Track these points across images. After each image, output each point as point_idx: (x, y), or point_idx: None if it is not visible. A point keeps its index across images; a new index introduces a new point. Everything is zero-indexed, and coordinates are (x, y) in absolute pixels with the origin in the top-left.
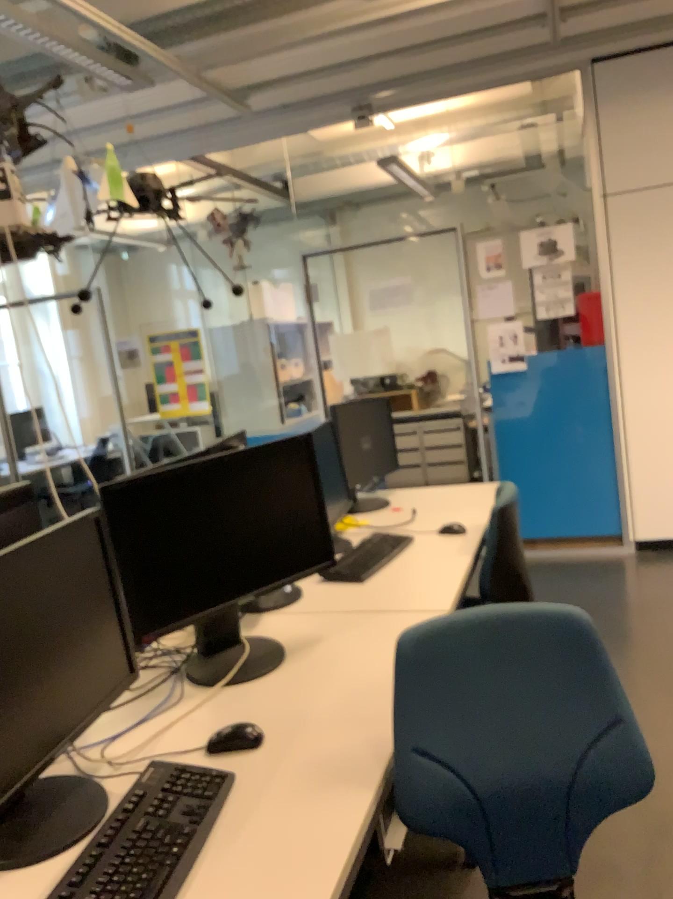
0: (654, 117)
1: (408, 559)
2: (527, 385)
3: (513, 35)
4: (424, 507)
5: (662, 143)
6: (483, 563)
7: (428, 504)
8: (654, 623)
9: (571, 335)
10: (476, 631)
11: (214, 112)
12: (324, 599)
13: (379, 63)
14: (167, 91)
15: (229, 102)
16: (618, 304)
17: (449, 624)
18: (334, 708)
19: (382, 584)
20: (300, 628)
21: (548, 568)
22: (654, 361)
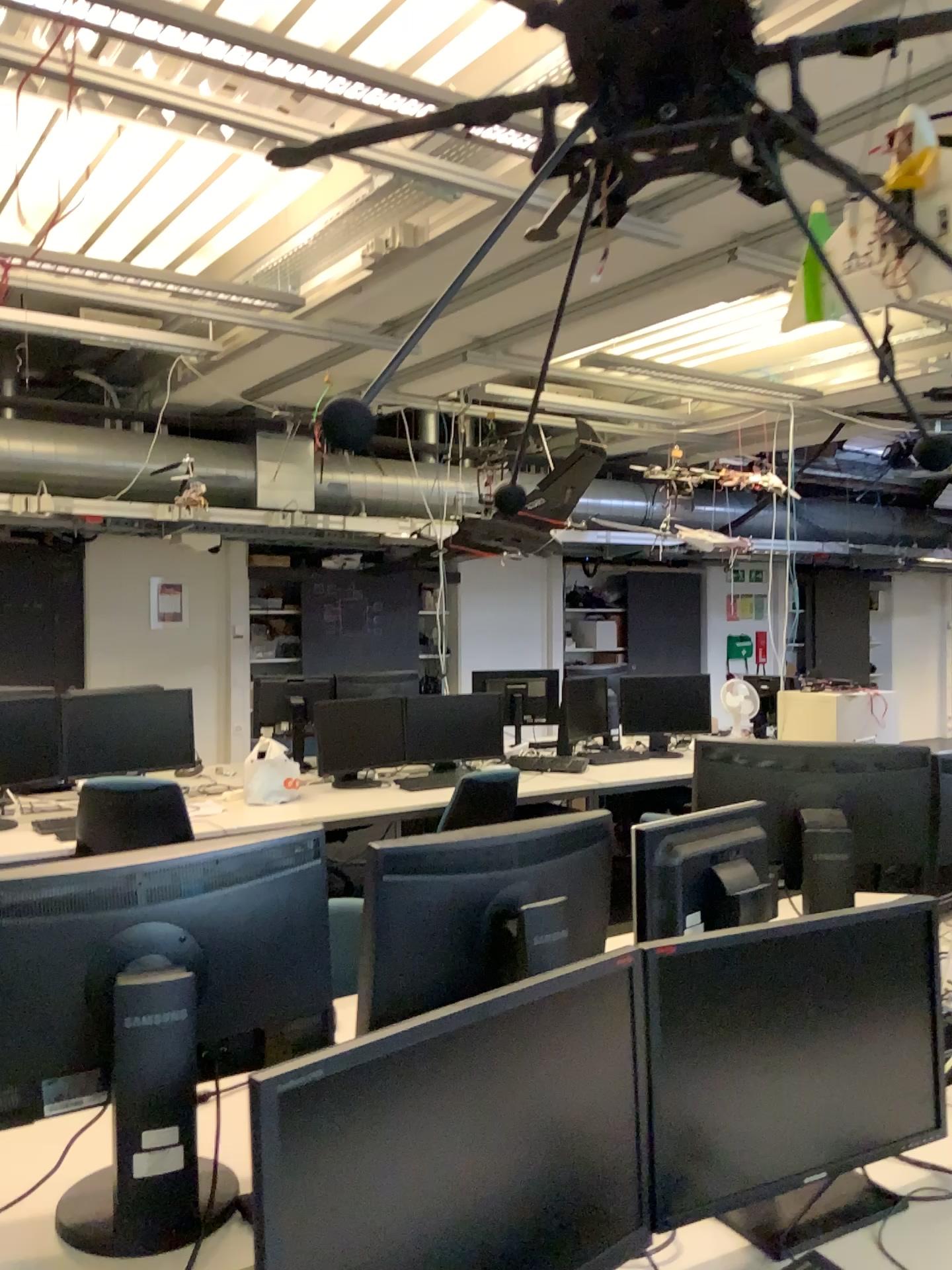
0: None
1: None
2: None
3: None
4: None
5: None
6: None
7: None
8: None
9: None
10: None
11: None
12: None
13: None
14: None
15: None
16: None
17: None
18: None
19: None
20: None
21: None
22: None
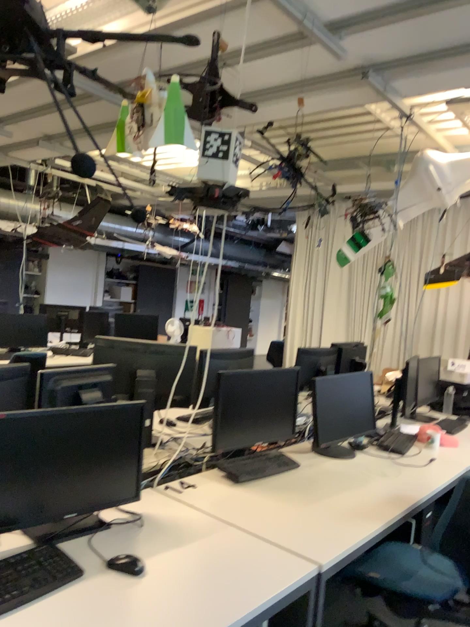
0: None
1: None
2: None
3: None
4: None
5: None
6: None
7: None
8: None
9: None
10: None
11: None
12: None
13: None
14: None
15: None
16: None
17: None
18: None
19: None
20: None
21: None
22: None
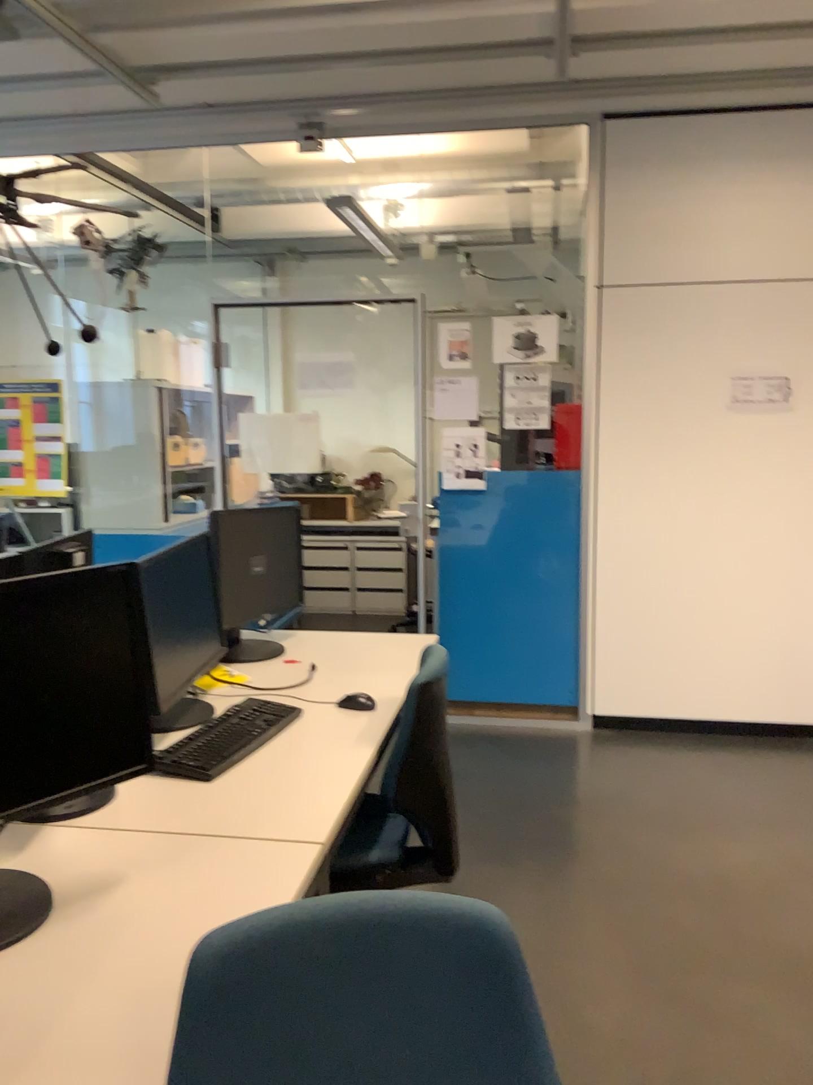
0: (669, 200)
1: (286, 747)
2: (484, 509)
3: (511, 64)
4: (326, 665)
5: (675, 233)
6: (388, 762)
7: (332, 660)
8: (605, 833)
9: (544, 453)
10: (330, 939)
11: (110, 93)
12: (146, 806)
13: (338, 68)
14: (40, 51)
15: (130, 85)
16: (604, 423)
17: (287, 926)
18: (100, 1027)
19: (239, 787)
20: (95, 856)
21: (485, 743)
22: (638, 499)
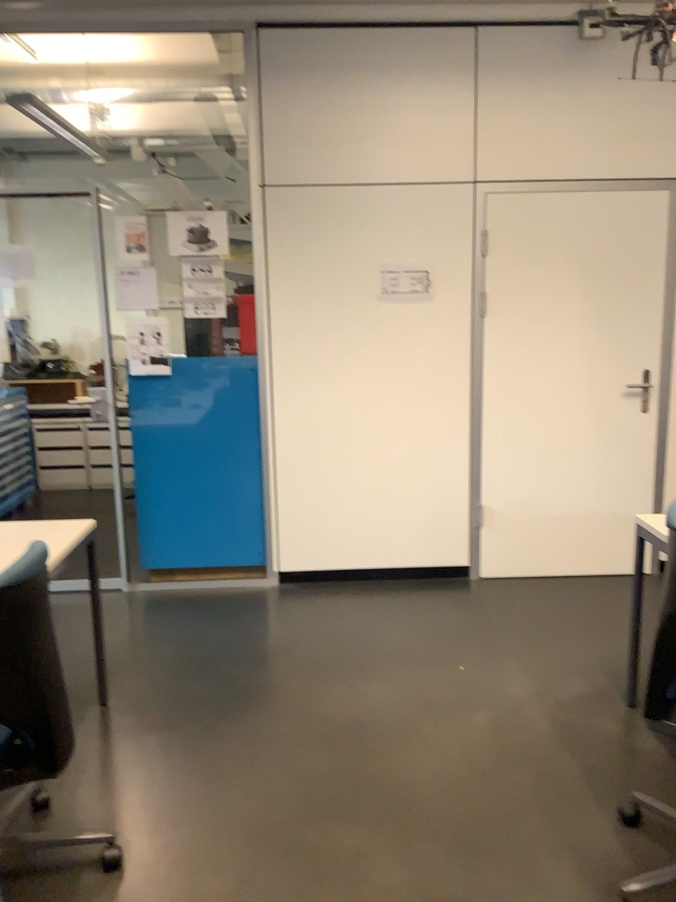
0: (322, 106)
1: None
2: (171, 392)
3: None
4: None
5: (328, 137)
6: None
7: None
8: (268, 685)
9: (223, 339)
10: None
11: None
12: None
13: None
14: None
15: None
16: (274, 311)
17: None
18: None
19: None
20: None
21: (182, 604)
22: (308, 379)
